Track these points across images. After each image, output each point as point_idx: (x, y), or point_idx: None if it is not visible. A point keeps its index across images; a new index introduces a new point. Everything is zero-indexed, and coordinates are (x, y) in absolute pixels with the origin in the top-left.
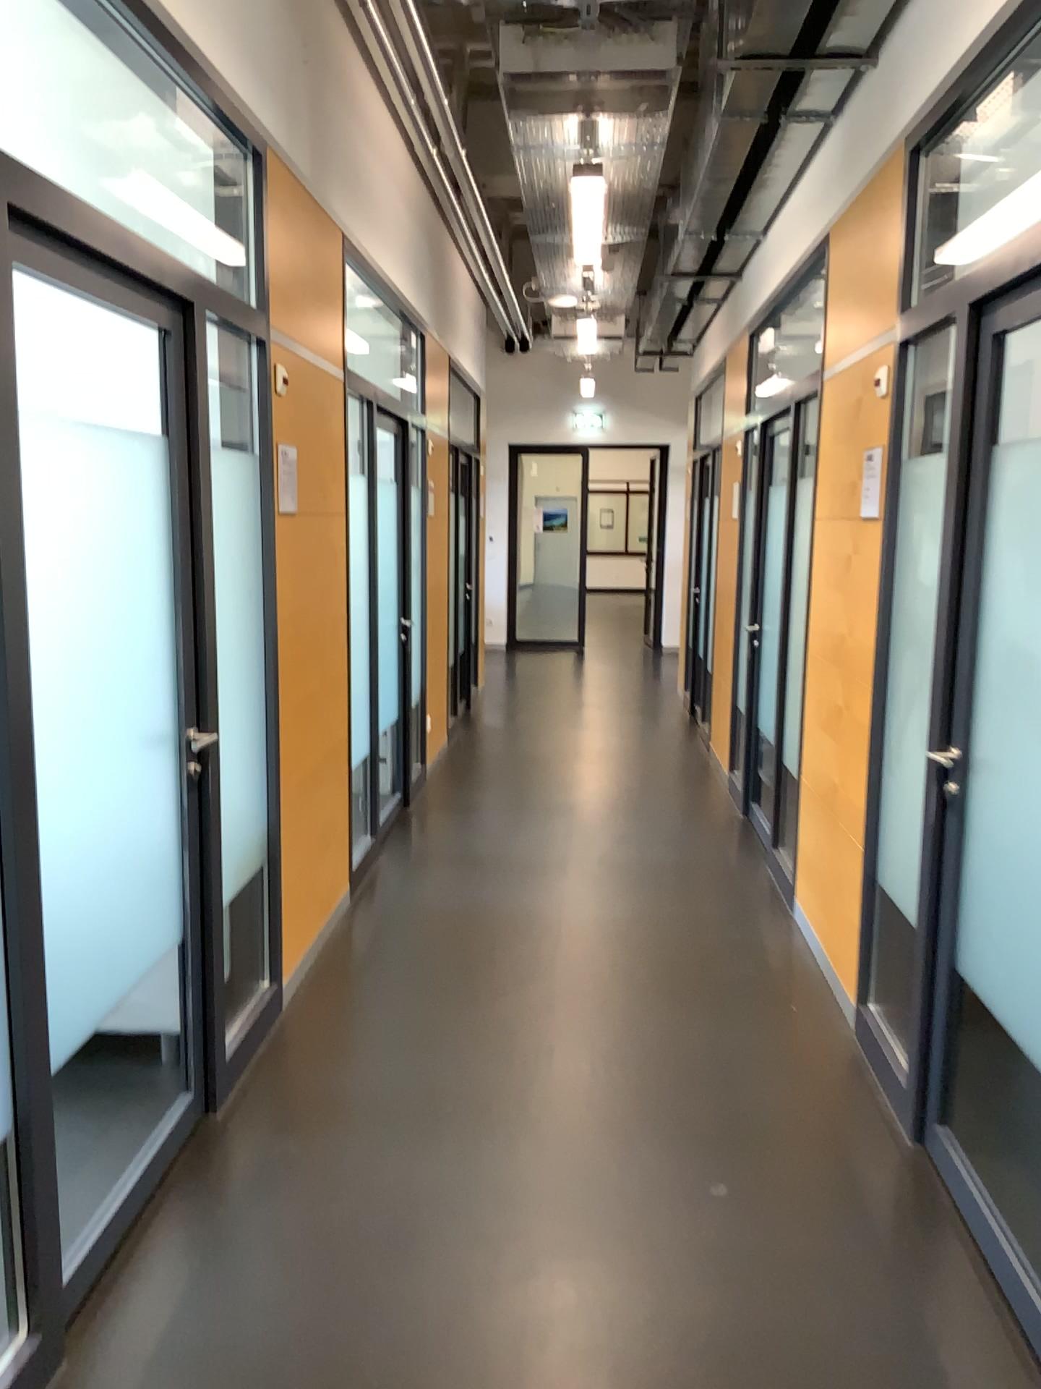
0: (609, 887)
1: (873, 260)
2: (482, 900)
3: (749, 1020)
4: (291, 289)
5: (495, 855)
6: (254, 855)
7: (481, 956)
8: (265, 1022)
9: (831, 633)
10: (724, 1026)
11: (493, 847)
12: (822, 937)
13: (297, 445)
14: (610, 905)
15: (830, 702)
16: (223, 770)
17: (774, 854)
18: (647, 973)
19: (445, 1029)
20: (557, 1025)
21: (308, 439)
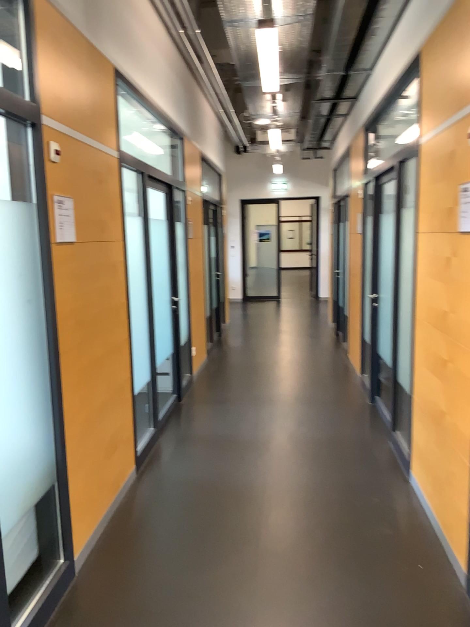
0: (294, 459)
1: (464, 50)
2: (217, 472)
3: (391, 581)
4: (62, 92)
5: (228, 435)
6: (47, 478)
7: (213, 519)
8: (58, 591)
9: (436, 310)
10: (375, 587)
11: (226, 429)
12: (434, 507)
13: (73, 198)
14: (295, 473)
15: (436, 356)
16: (1, 437)
17: (392, 432)
18: (320, 534)
19: (182, 592)
20: (259, 586)
21: (81, 193)
